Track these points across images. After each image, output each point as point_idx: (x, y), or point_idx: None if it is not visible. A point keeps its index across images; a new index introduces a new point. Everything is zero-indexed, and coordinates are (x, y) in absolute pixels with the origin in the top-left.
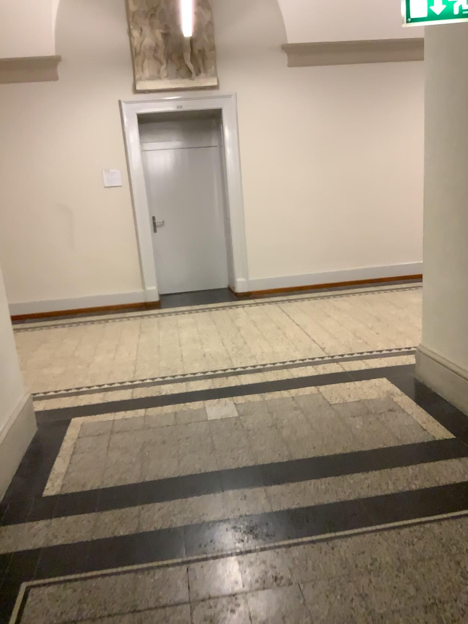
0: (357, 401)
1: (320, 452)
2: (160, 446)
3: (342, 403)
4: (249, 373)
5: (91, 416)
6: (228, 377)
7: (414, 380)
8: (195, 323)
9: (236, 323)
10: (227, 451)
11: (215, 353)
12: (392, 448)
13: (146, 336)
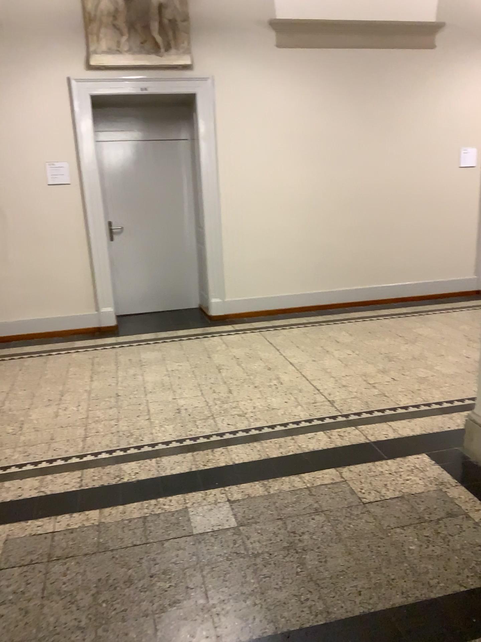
0: (399, 497)
1: (370, 603)
2: (123, 591)
3: (379, 500)
4: (241, 442)
5: (20, 526)
6: (214, 450)
7: (465, 459)
8: (163, 358)
9: (215, 360)
10: (229, 602)
11: (191, 407)
12: (474, 593)
13: (100, 380)
